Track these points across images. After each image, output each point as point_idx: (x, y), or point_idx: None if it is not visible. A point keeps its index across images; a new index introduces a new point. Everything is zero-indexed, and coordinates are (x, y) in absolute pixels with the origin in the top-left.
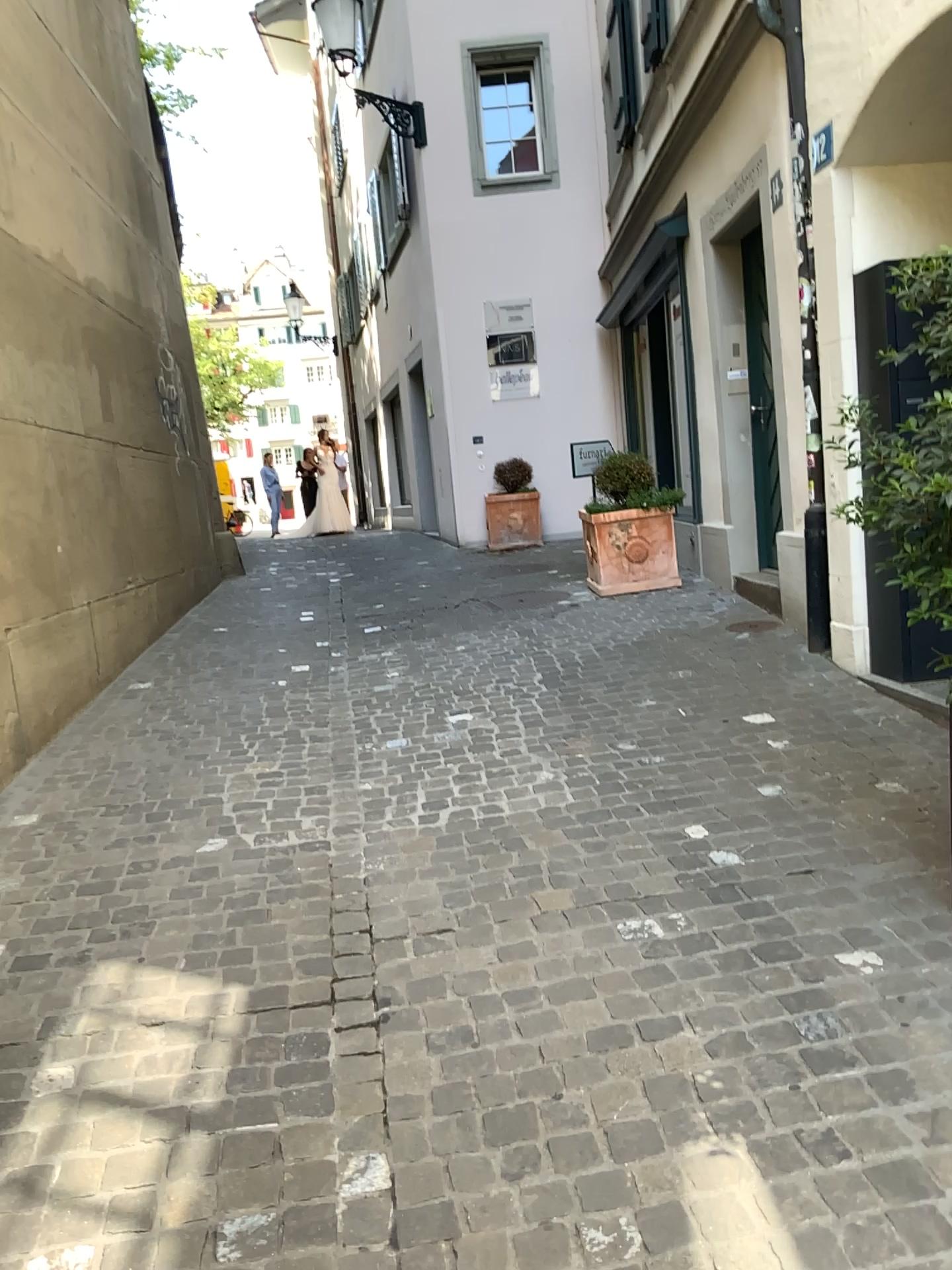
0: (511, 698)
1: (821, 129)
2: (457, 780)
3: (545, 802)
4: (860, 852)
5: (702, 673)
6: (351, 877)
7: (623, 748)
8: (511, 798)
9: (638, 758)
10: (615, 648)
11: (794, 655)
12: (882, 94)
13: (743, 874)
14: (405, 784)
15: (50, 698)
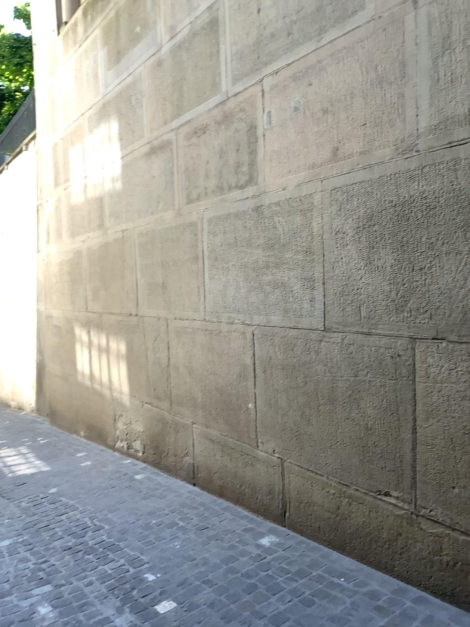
0: None
1: None
2: None
3: None
4: None
5: None
6: None
7: None
8: None
9: None
10: None
11: None
12: None
13: None
14: None
15: (217, 474)
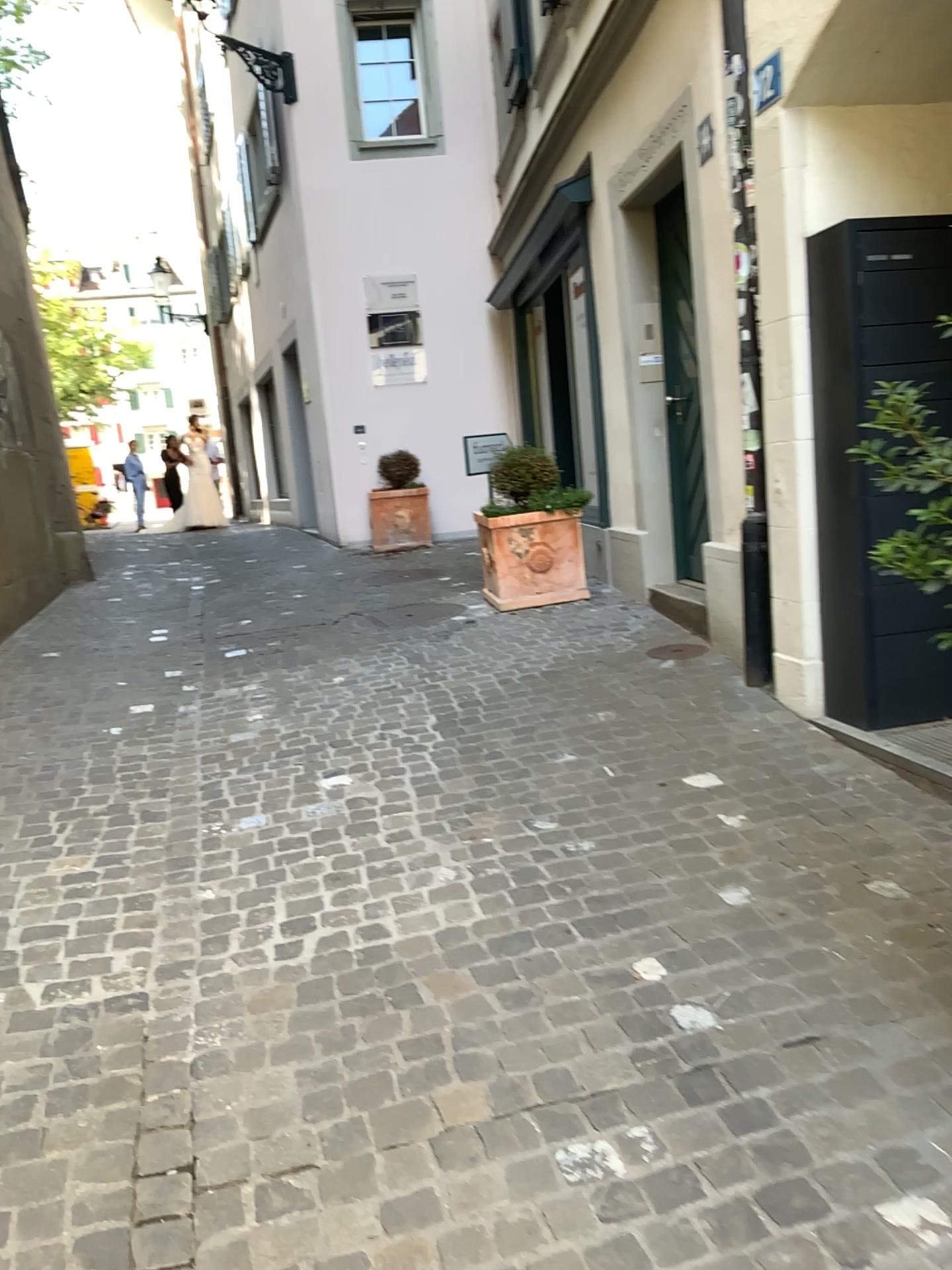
0: (398, 752)
1: (767, 58)
2: (328, 883)
3: (444, 919)
4: (874, 1006)
5: (626, 715)
6: (173, 1060)
7: (541, 828)
8: (399, 911)
9: (561, 844)
10: (521, 680)
11: (732, 690)
12: (848, 11)
13: (723, 1051)
14: (259, 890)
15: None
